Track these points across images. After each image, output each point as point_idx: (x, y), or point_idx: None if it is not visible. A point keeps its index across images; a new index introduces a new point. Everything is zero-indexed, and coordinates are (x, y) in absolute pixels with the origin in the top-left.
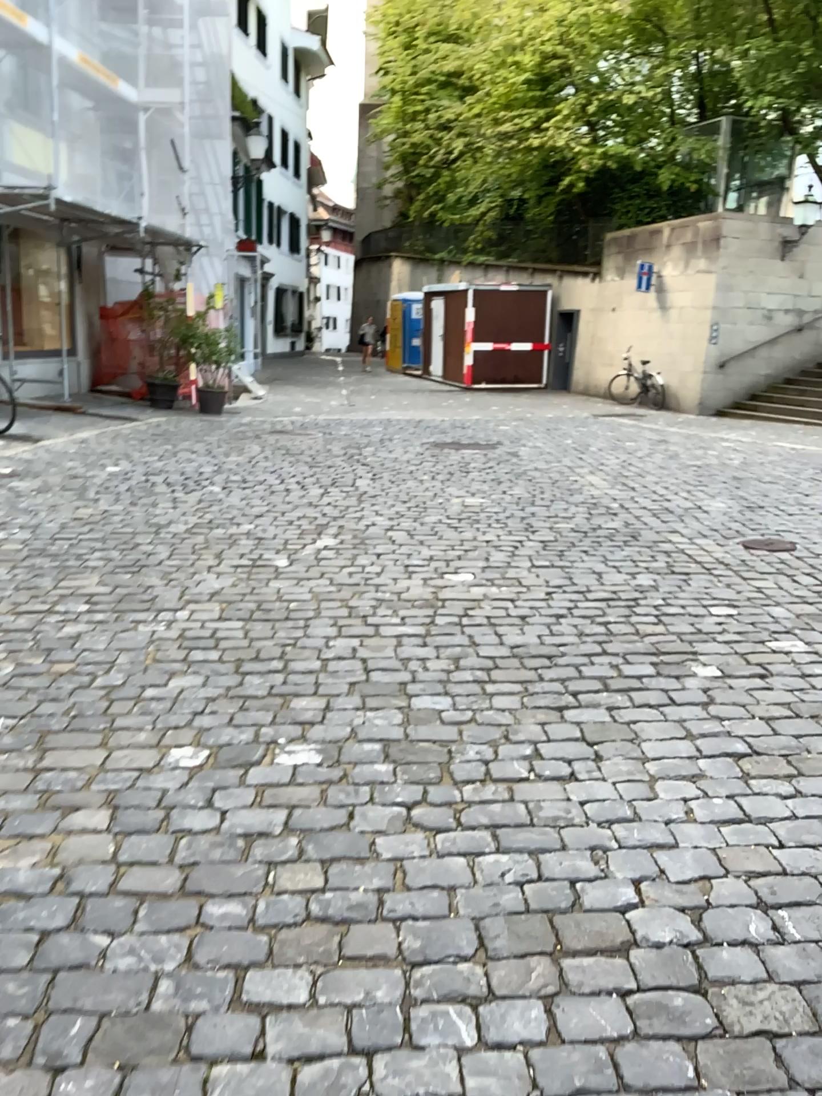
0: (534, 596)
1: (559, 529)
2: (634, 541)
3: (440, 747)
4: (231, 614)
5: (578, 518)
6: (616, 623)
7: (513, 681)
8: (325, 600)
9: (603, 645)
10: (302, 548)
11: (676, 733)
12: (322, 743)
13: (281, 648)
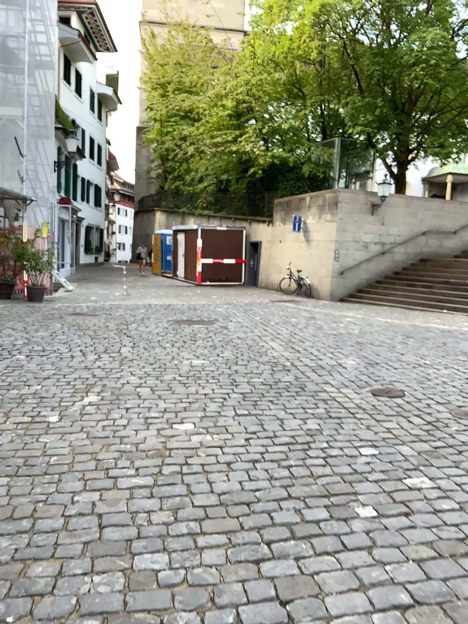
0: (235, 444)
1: (253, 385)
2: (303, 394)
3: (153, 619)
4: (2, 470)
5: (265, 376)
6: (295, 467)
7: (219, 532)
8: (79, 453)
9: (287, 489)
10: (71, 406)
11: (352, 586)
12: (46, 620)
13: (35, 504)
